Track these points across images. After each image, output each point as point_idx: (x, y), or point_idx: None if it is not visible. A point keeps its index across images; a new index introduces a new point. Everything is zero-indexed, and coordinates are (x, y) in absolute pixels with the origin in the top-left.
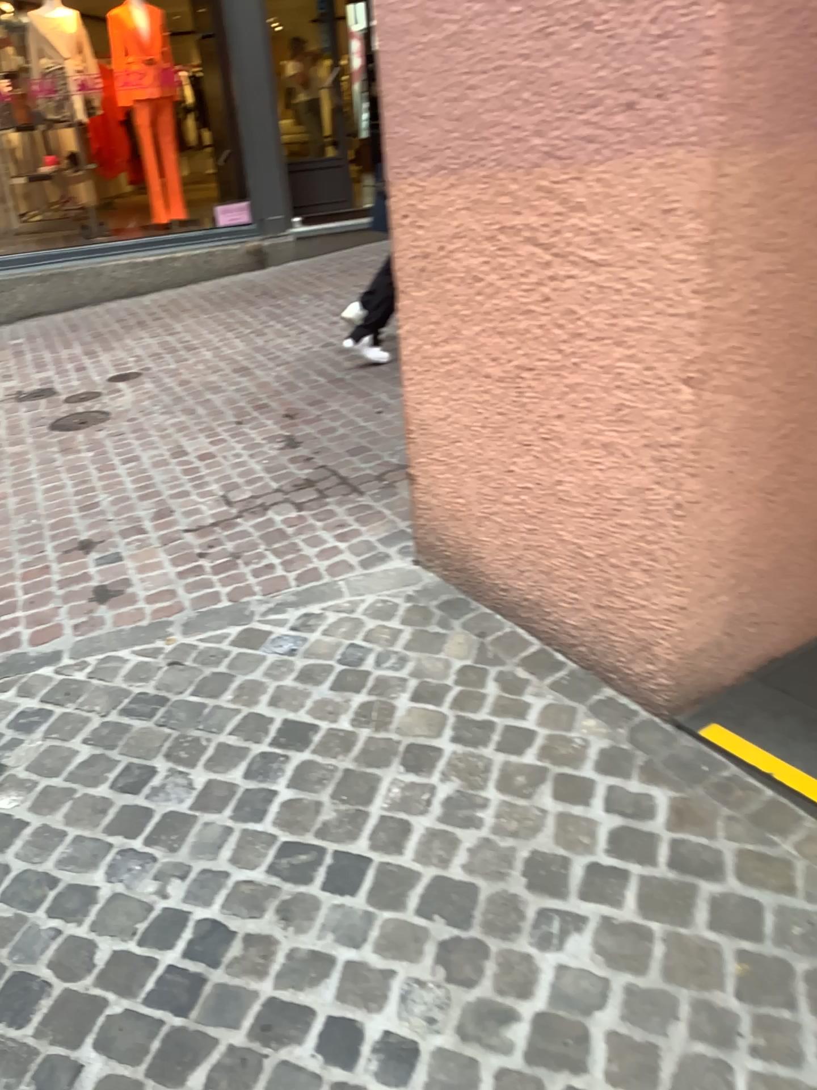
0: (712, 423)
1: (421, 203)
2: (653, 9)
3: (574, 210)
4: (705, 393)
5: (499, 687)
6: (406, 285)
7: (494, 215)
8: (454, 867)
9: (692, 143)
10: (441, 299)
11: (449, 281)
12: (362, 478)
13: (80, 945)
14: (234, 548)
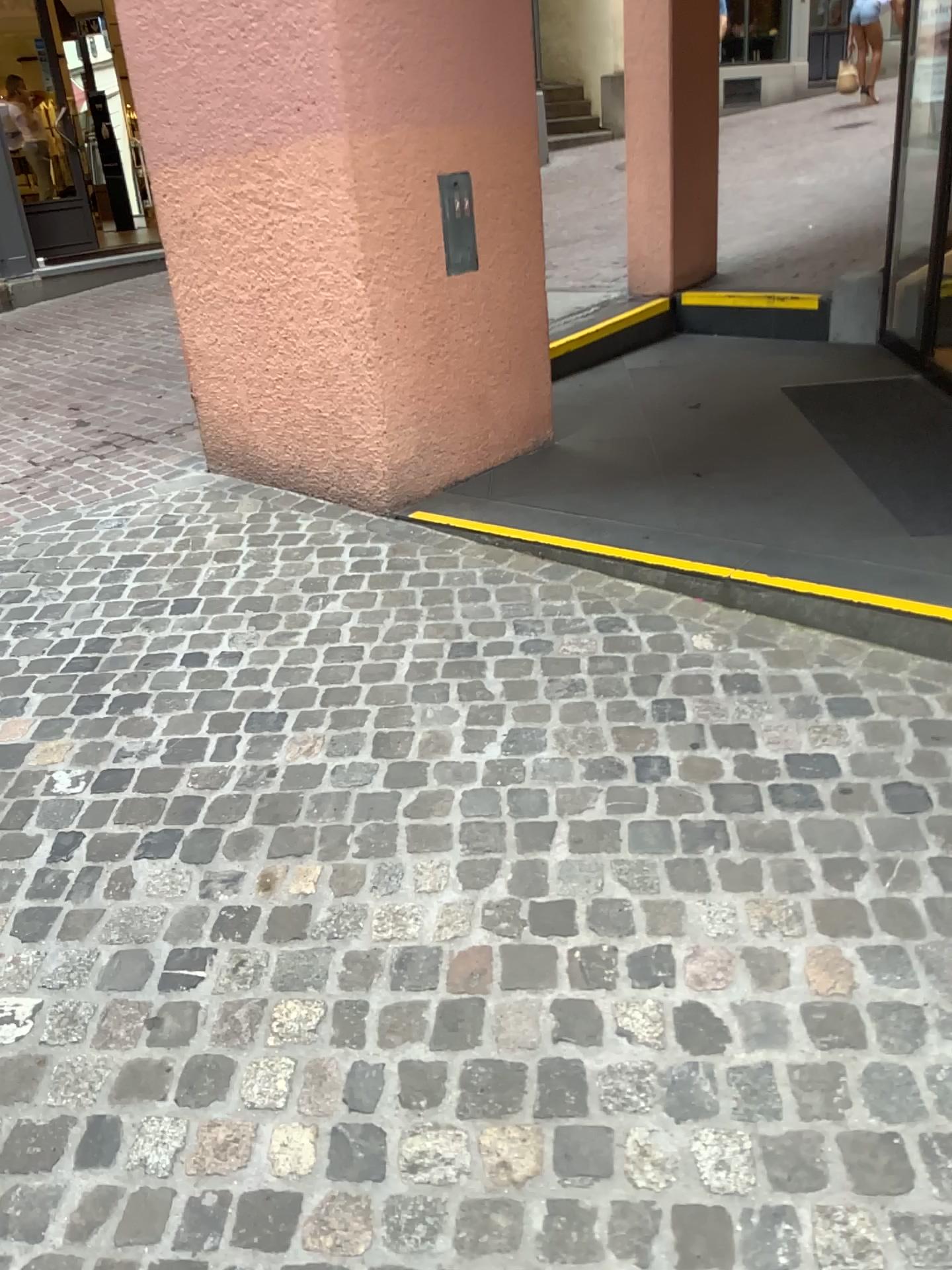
0: (380, 304)
1: (177, 185)
2: (303, 53)
3: (278, 178)
4: (372, 284)
5: (276, 518)
6: (173, 248)
7: (229, 187)
8: (254, 590)
9: (336, 130)
10: (200, 253)
11: (204, 238)
12: (153, 436)
13: (8, 659)
14: (52, 485)
